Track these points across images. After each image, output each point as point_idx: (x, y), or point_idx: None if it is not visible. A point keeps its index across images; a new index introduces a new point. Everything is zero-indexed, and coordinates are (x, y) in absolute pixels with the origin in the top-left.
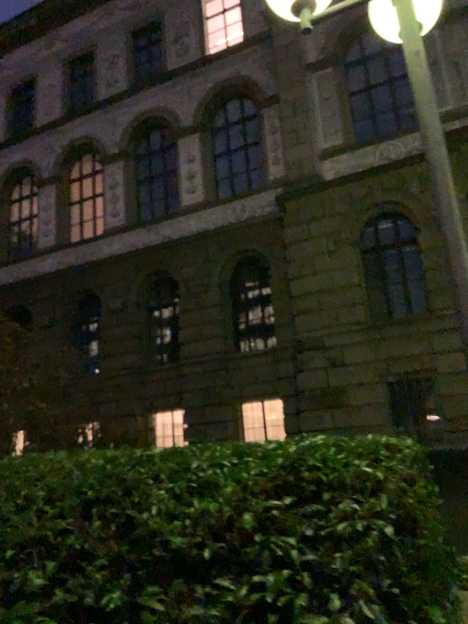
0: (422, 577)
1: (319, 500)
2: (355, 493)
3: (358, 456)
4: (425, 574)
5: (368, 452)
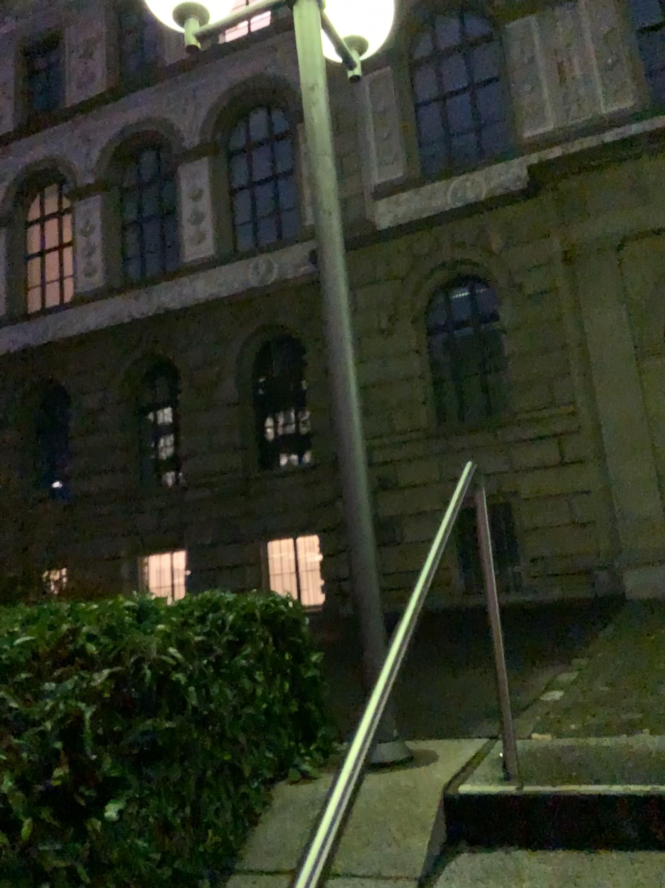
0: (145, 764)
1: (42, 674)
2: (99, 664)
3: (155, 617)
4: (152, 761)
5: (172, 612)
